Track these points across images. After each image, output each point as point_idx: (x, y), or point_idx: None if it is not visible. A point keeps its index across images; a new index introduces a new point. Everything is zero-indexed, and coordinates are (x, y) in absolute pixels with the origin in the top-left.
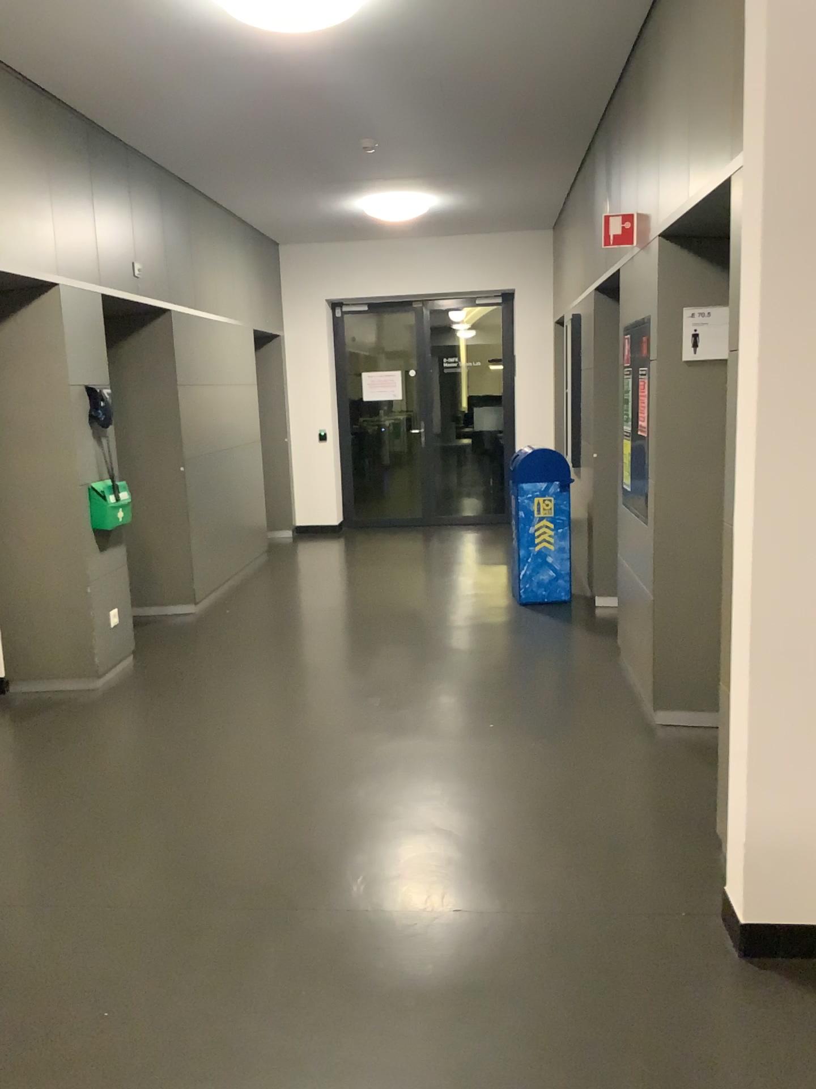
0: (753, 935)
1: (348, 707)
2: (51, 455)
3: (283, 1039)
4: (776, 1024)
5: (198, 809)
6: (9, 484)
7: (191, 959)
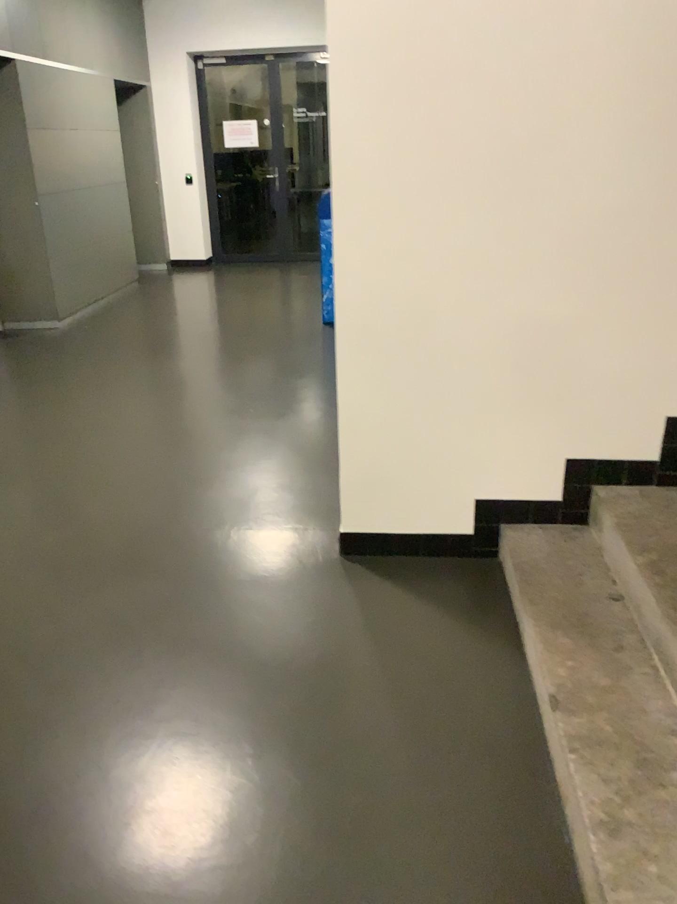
0: (349, 538)
1: (147, 395)
2: None
3: None
4: (342, 593)
5: None
6: None
7: None
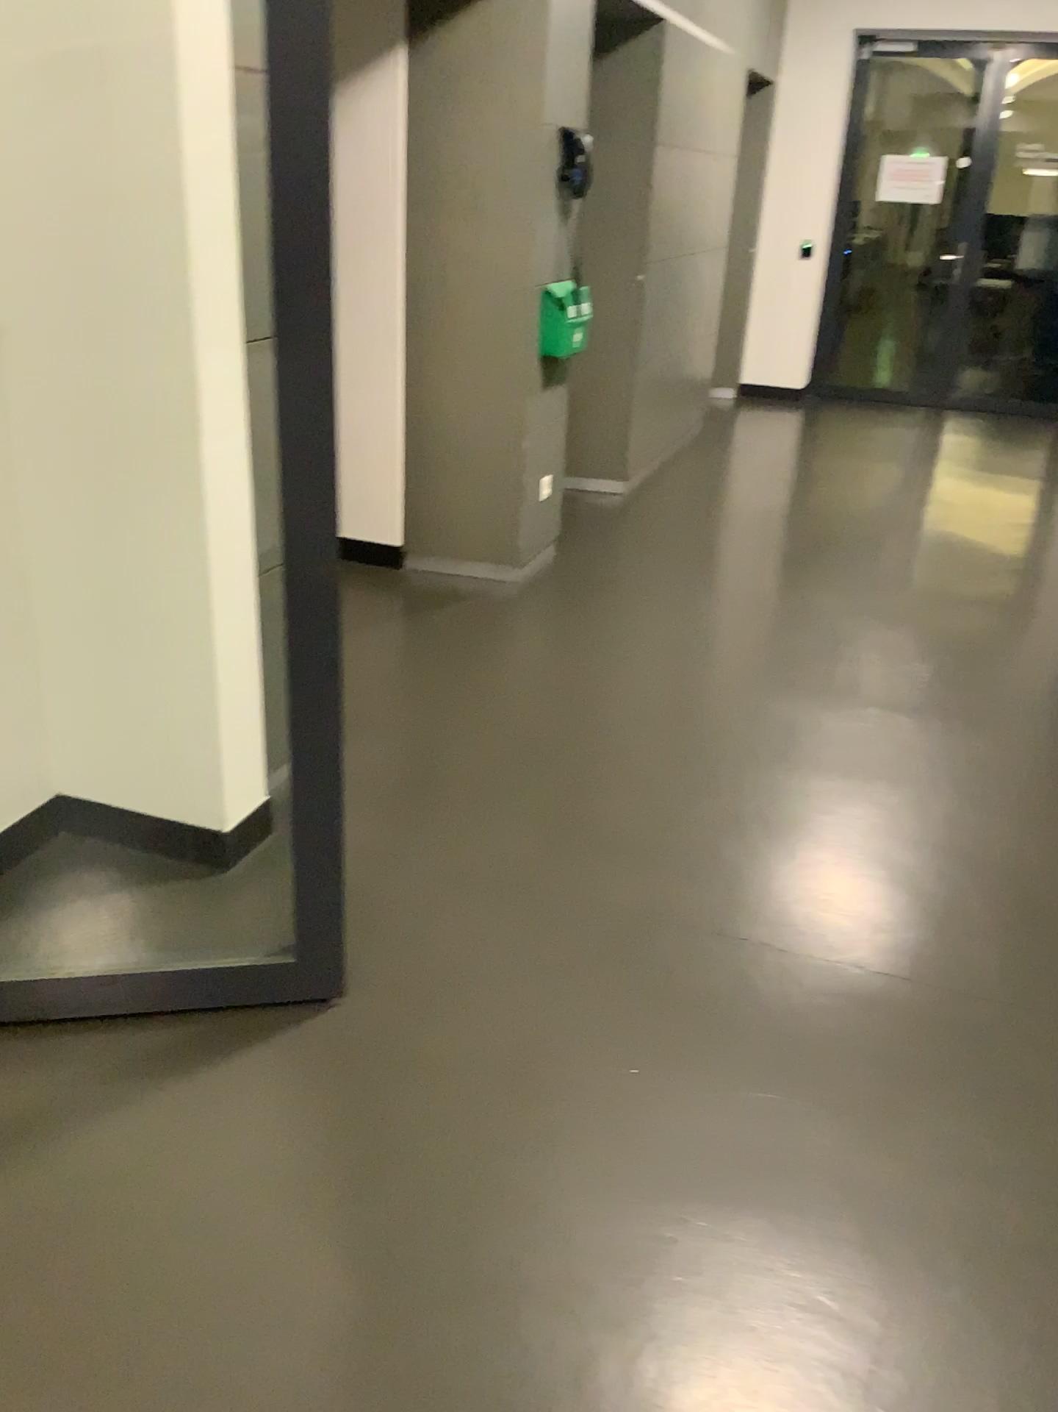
0: None
1: (883, 671)
2: (500, 235)
3: (912, 1184)
4: None
5: (701, 788)
6: (437, 274)
7: (744, 1021)
